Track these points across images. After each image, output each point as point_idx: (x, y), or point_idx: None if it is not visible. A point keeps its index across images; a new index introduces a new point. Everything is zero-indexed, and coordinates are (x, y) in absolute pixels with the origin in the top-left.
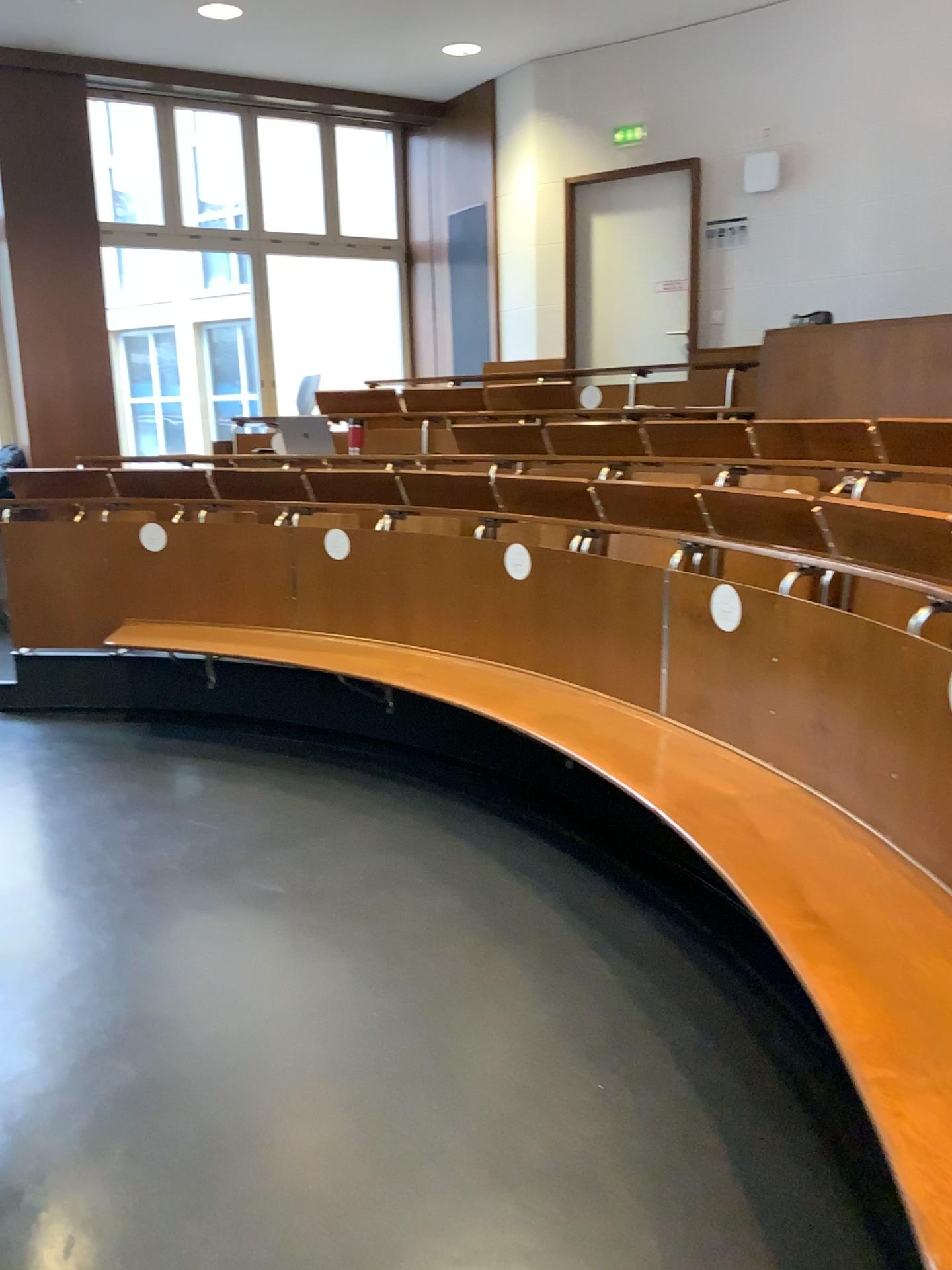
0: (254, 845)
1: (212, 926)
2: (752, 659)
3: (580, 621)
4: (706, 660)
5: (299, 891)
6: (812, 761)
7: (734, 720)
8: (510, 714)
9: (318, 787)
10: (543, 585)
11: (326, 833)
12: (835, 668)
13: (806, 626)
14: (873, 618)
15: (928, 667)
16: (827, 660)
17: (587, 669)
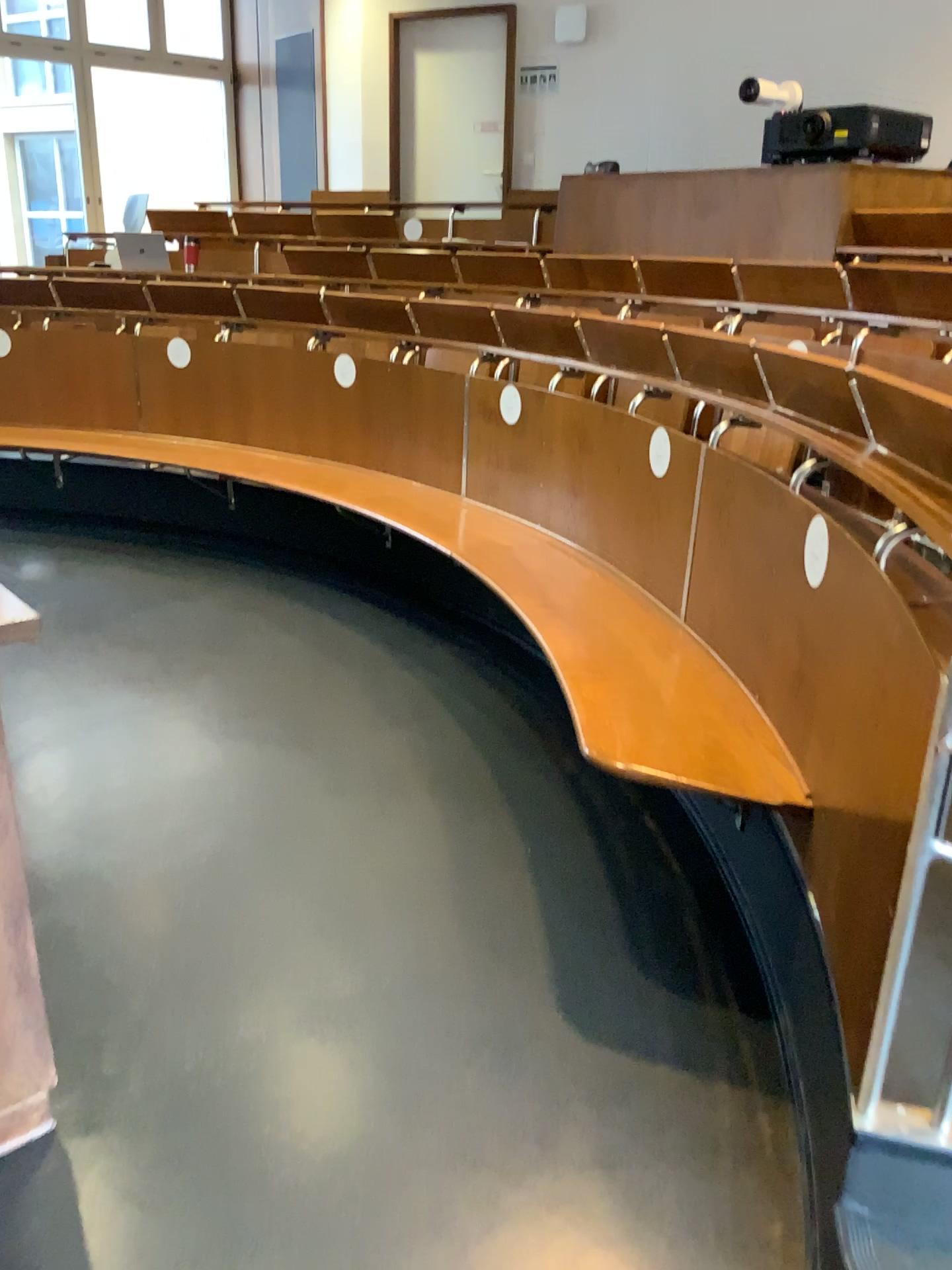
0: (120, 606)
1: (92, 659)
2: (529, 444)
3: (398, 421)
4: (496, 448)
5: (163, 637)
6: (569, 517)
7: (516, 494)
8: (339, 495)
9: (171, 567)
10: (367, 391)
11: (182, 598)
12: (586, 444)
13: (567, 414)
14: (612, 404)
15: (643, 436)
16: (581, 439)
17: (403, 461)
